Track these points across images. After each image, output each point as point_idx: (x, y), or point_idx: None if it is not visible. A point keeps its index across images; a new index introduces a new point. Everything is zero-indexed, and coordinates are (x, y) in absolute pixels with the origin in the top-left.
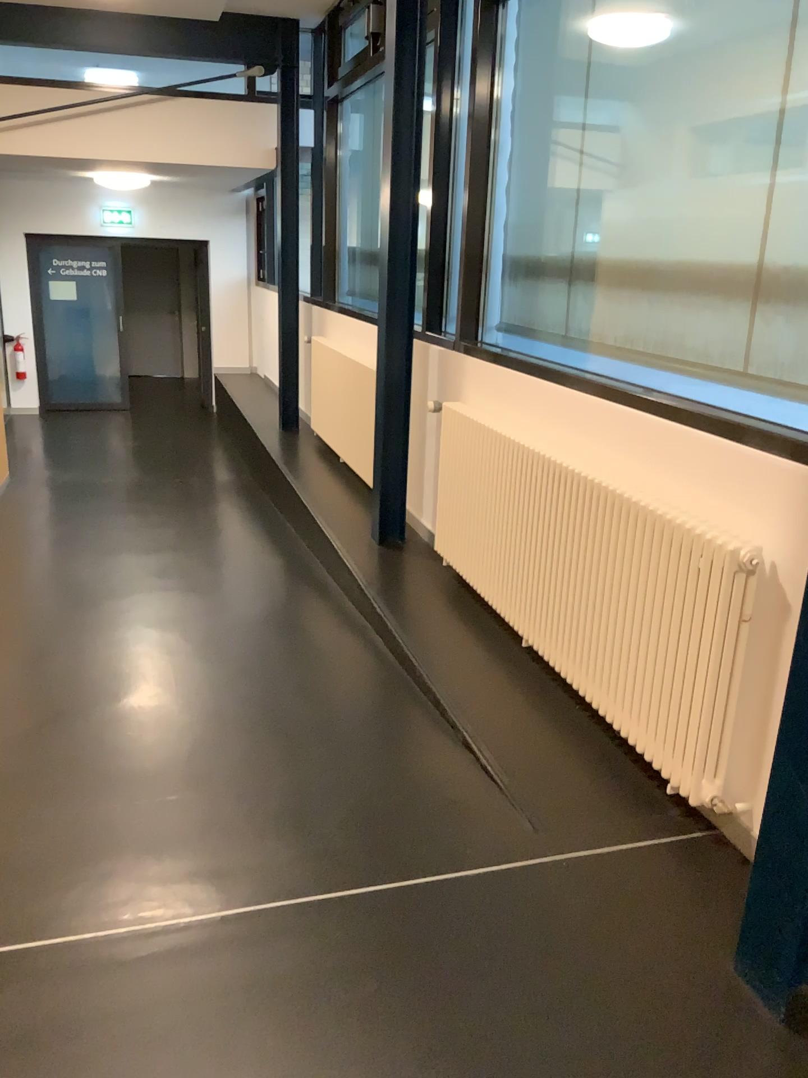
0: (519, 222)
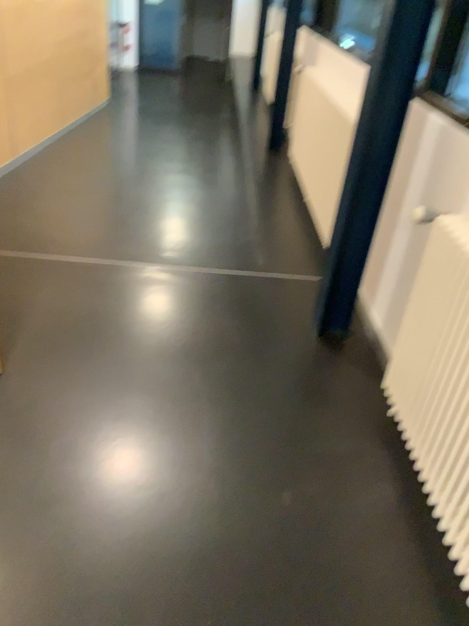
0: None
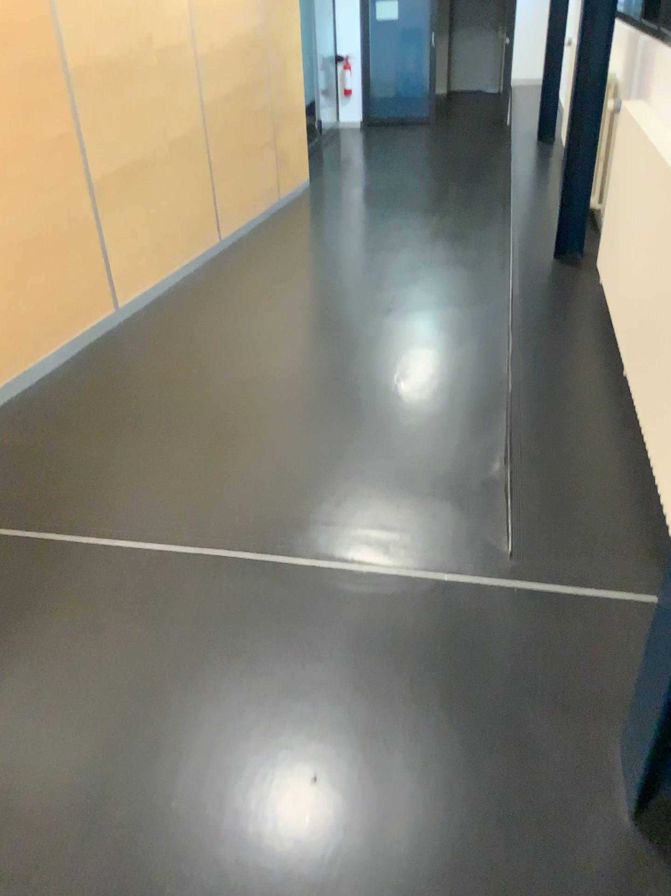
0: None
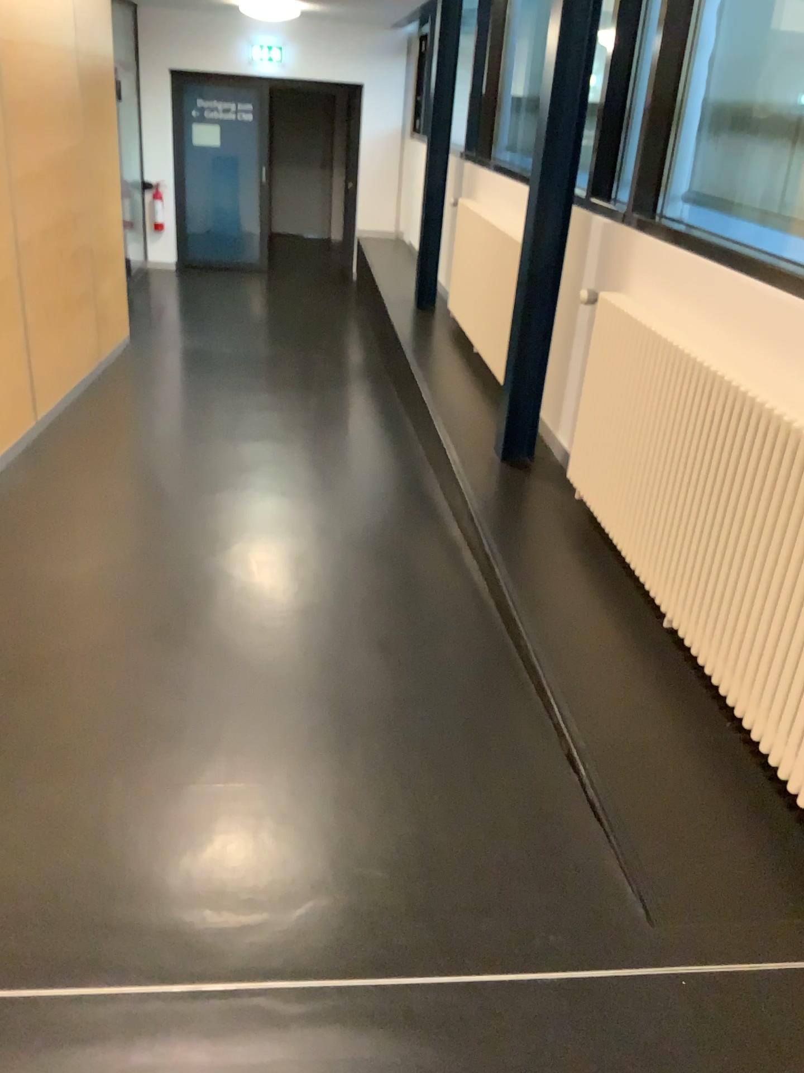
0: (730, 52)
